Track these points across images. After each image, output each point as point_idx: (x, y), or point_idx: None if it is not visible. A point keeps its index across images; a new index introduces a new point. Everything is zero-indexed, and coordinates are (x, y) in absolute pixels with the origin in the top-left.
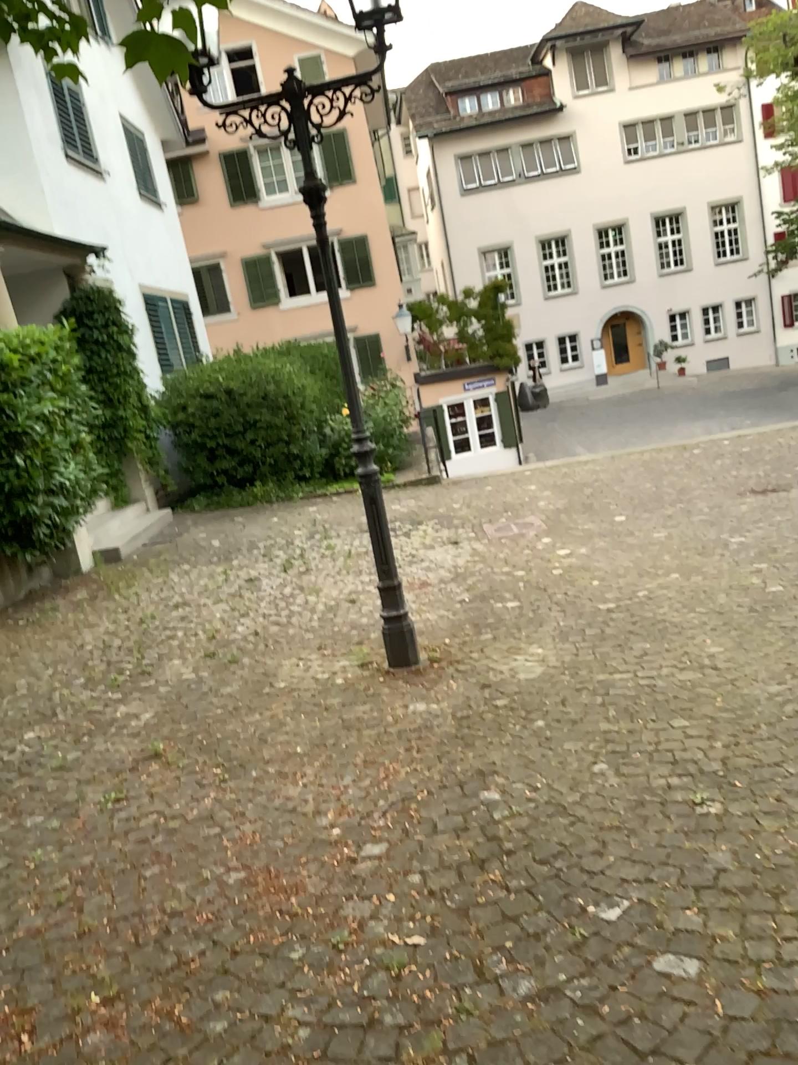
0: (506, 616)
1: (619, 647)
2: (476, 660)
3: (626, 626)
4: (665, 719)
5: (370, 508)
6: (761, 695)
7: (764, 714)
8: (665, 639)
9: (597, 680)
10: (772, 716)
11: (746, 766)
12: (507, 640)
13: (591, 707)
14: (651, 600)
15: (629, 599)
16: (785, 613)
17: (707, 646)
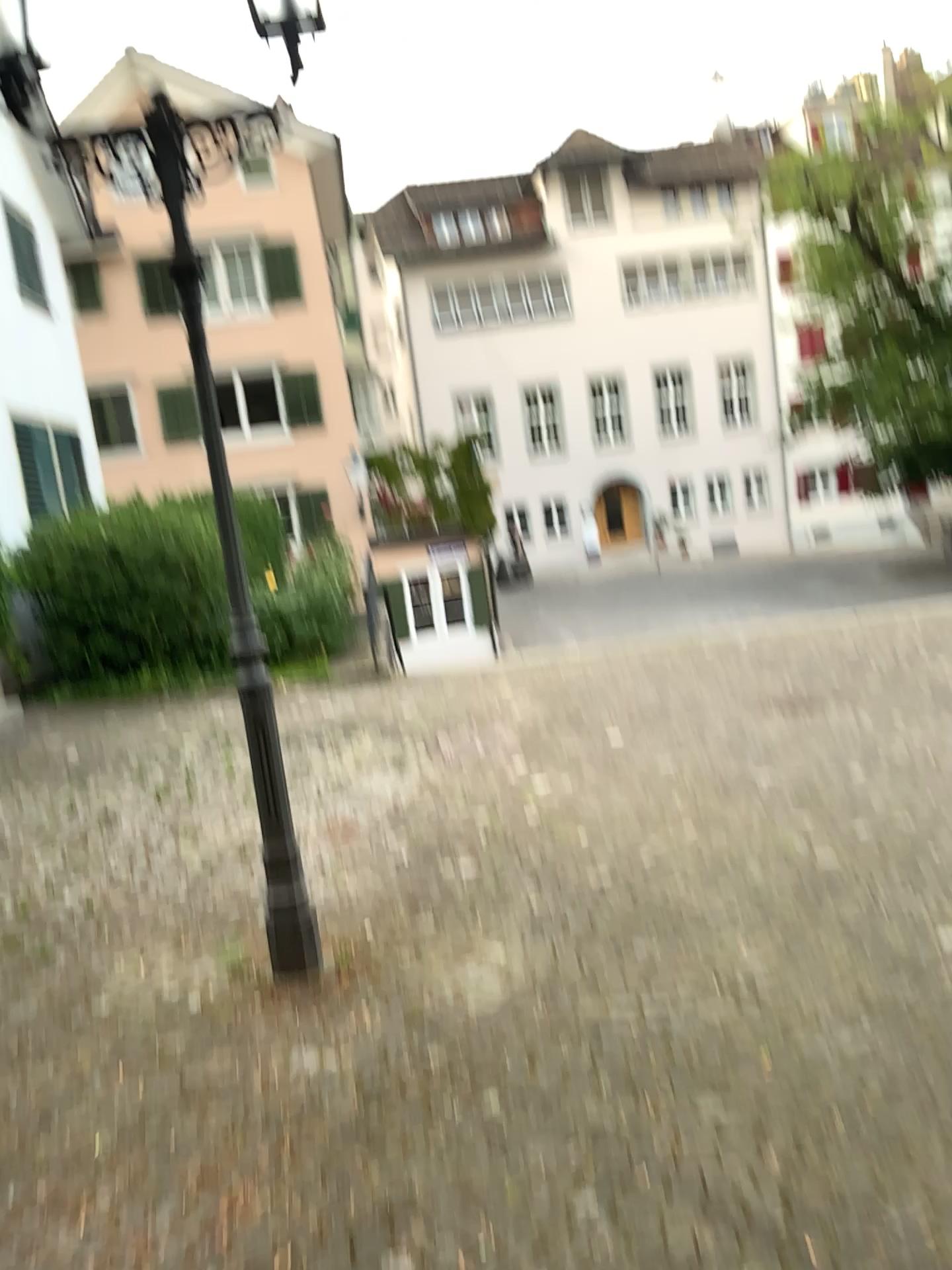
0: (460, 889)
1: (618, 949)
2: (410, 964)
3: (627, 912)
4: (691, 1094)
5: (257, 738)
6: (830, 1048)
7: (838, 1087)
8: (683, 937)
9: (586, 1010)
10: (851, 1092)
11: (824, 1204)
12: (458, 929)
13: (577, 1062)
14: (662, 869)
15: (630, 866)
16: (846, 899)
17: (743, 952)
